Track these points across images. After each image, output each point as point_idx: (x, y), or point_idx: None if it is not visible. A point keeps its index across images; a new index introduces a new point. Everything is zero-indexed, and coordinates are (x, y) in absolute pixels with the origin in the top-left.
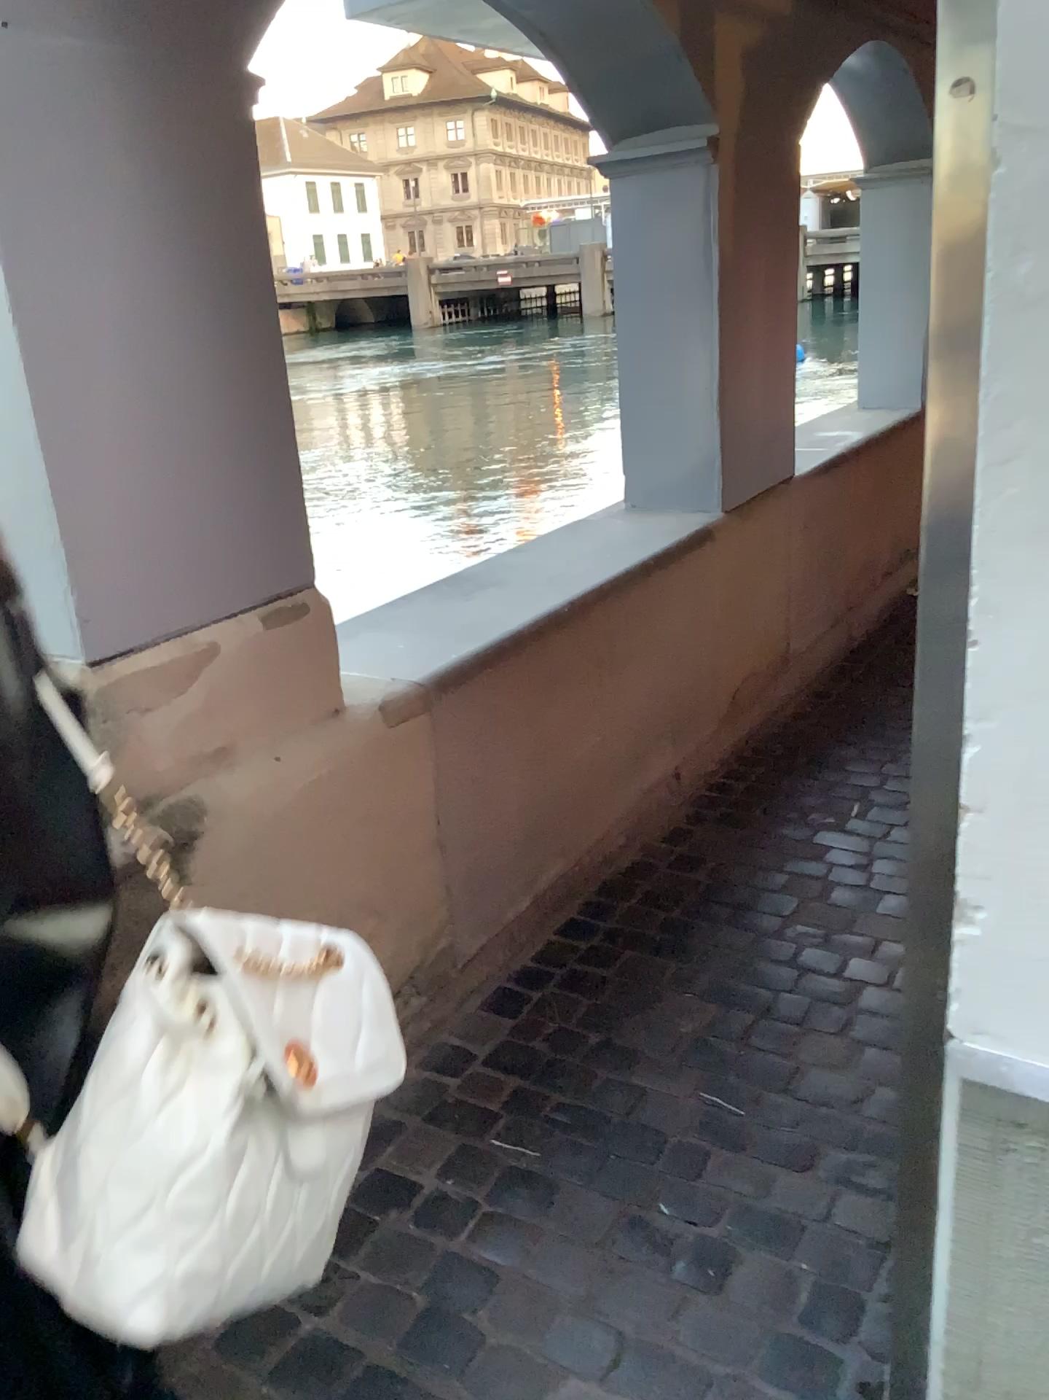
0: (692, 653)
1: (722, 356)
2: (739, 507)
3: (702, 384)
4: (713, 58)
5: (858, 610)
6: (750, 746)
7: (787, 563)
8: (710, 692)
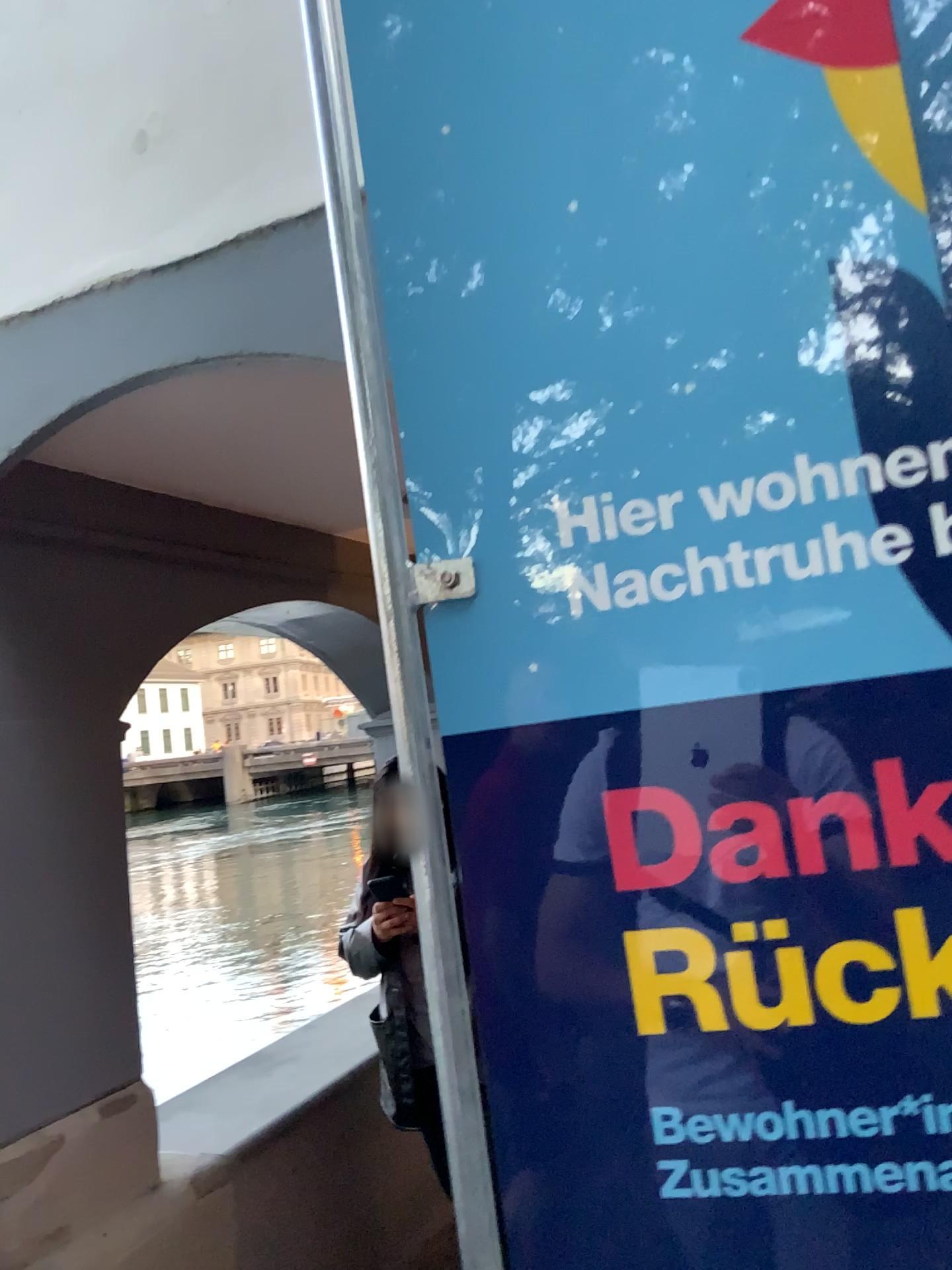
0: None
1: None
2: None
3: None
4: None
5: None
6: None
7: None
8: None
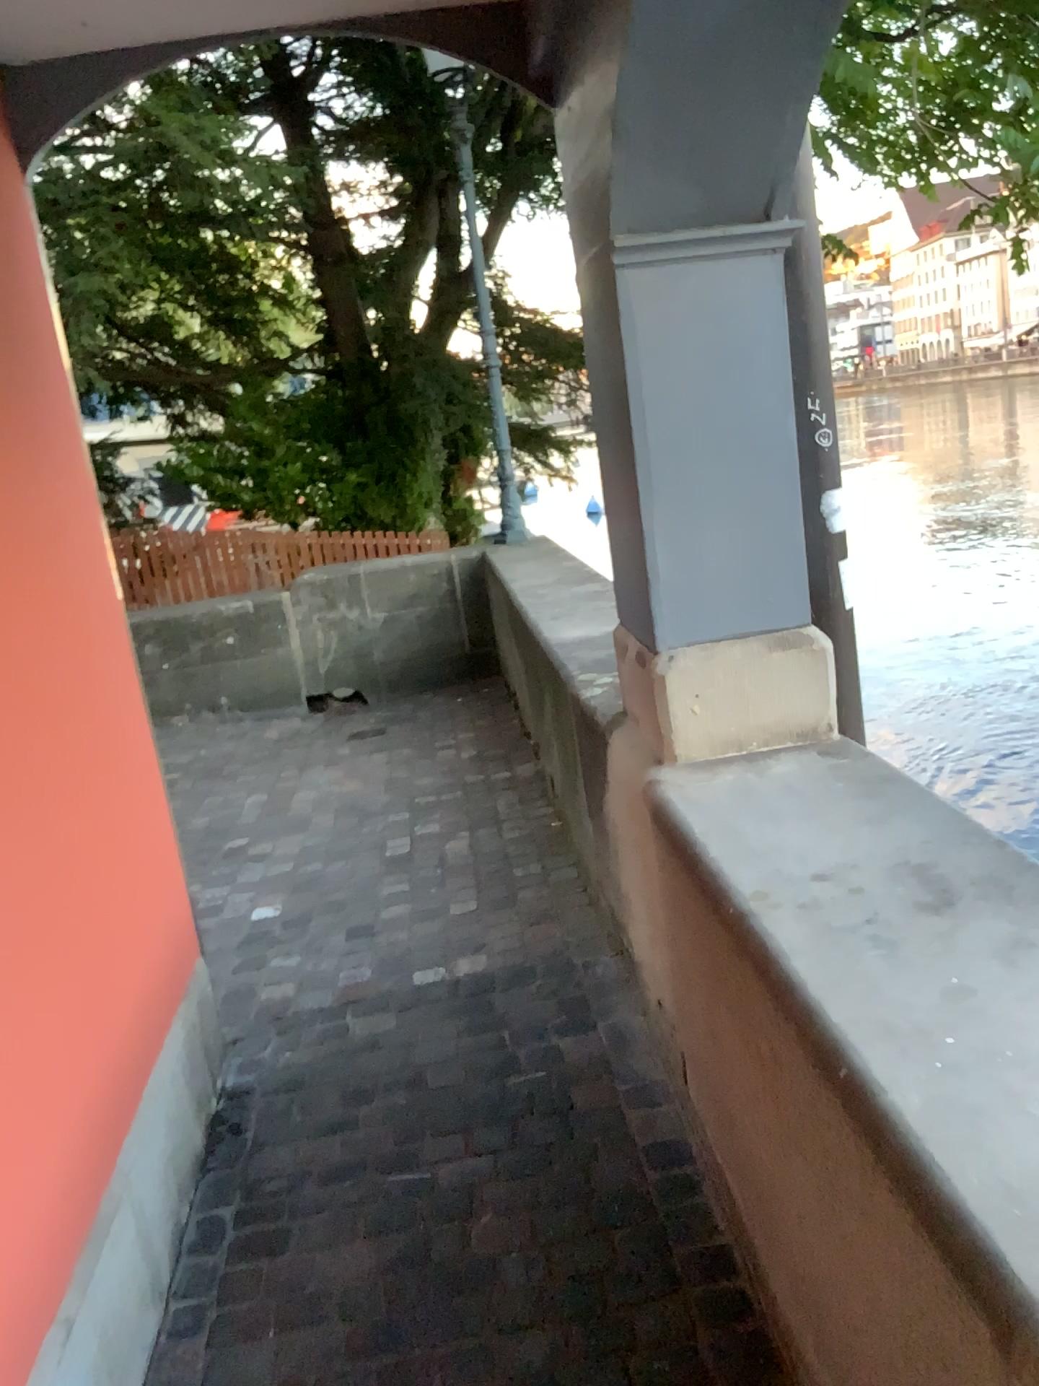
0: None
1: None
2: None
3: None
4: None
5: None
6: None
7: None
8: None
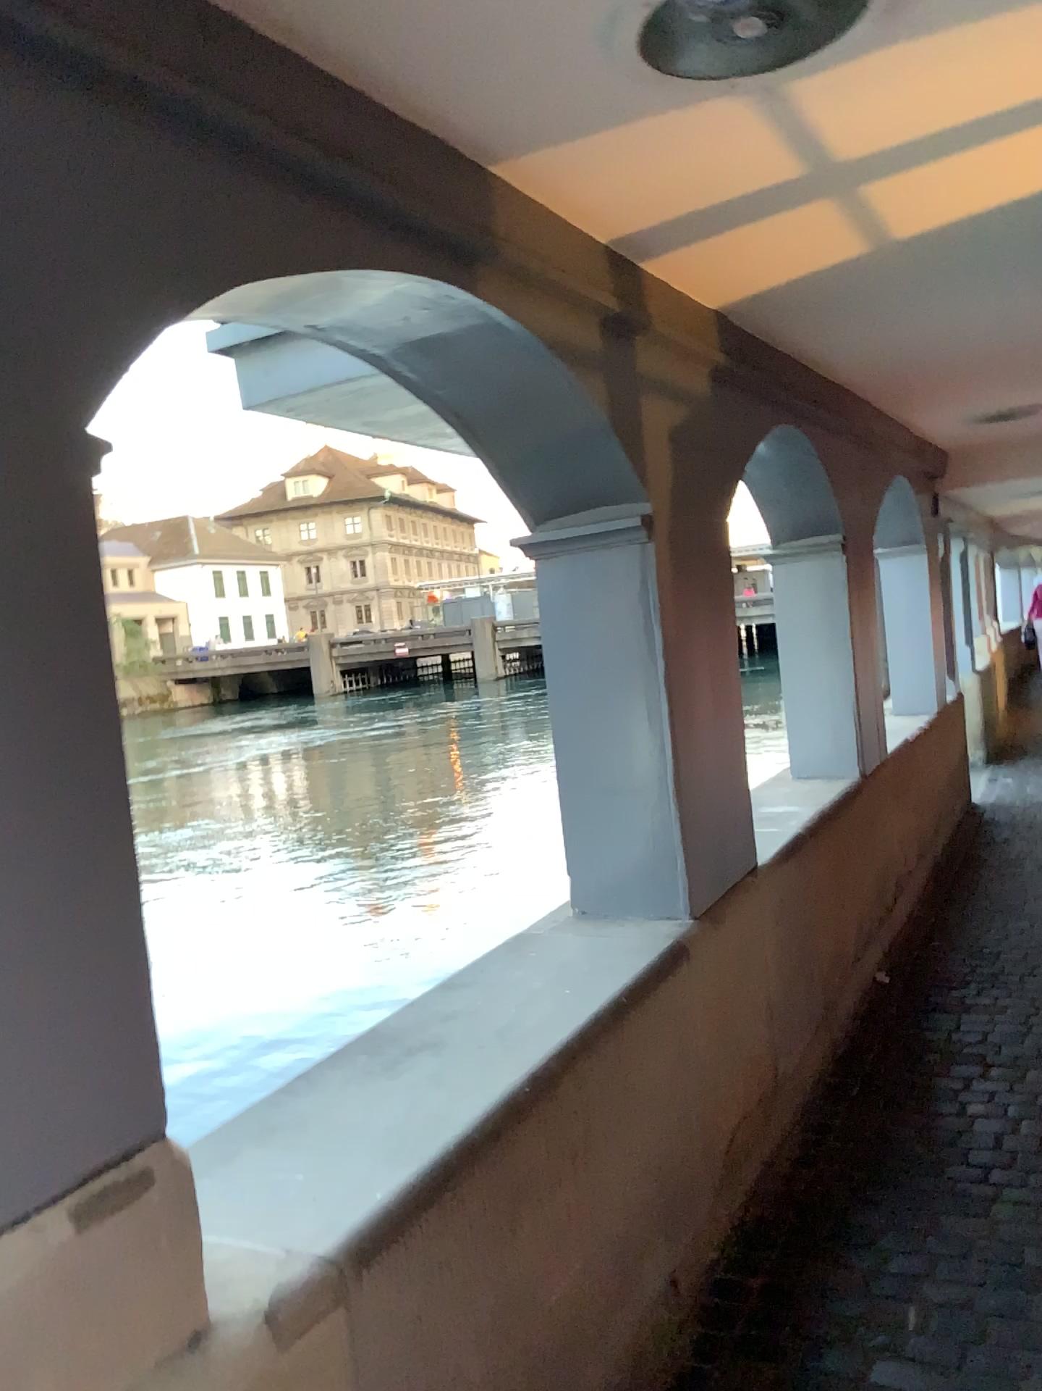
0: (679, 1113)
1: (677, 743)
2: (711, 915)
3: (657, 775)
4: (643, 435)
5: (836, 1010)
6: (753, 1219)
7: (765, 972)
8: (702, 1158)
